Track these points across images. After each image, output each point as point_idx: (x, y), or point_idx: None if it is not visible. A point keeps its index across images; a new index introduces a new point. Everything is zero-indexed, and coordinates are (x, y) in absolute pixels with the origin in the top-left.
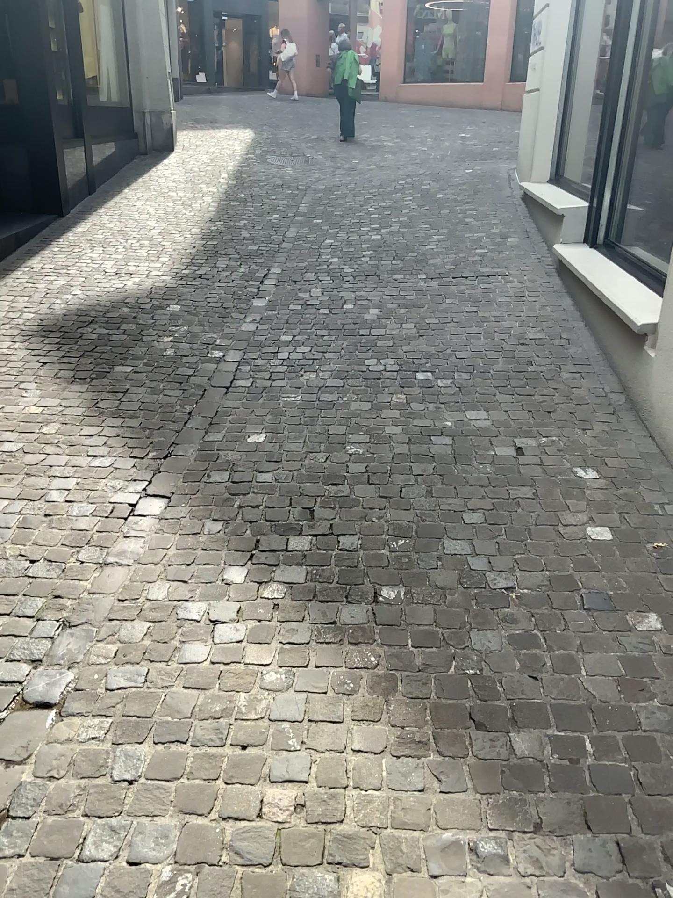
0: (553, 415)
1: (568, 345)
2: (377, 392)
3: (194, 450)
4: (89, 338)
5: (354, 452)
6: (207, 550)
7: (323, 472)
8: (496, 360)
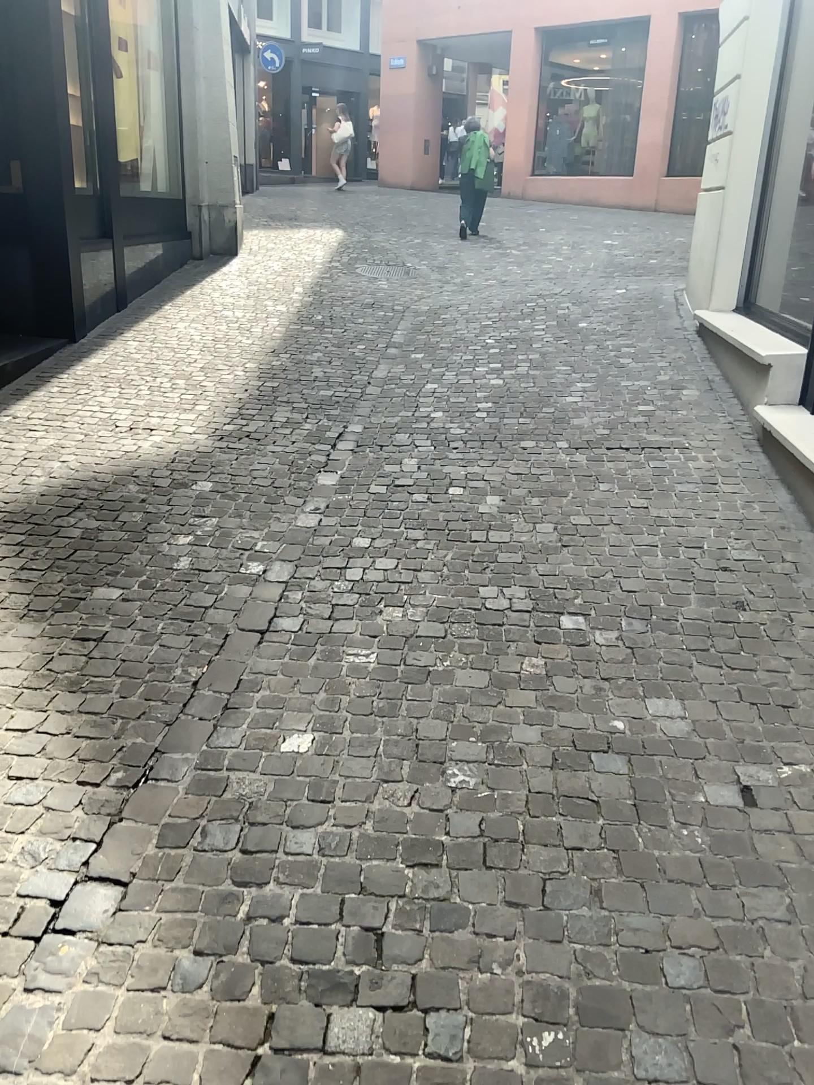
0: (794, 717)
1: (797, 575)
2: (499, 654)
3: (189, 770)
4: (68, 536)
5: (460, 785)
6: (173, 1041)
7: (405, 833)
8: (687, 602)
